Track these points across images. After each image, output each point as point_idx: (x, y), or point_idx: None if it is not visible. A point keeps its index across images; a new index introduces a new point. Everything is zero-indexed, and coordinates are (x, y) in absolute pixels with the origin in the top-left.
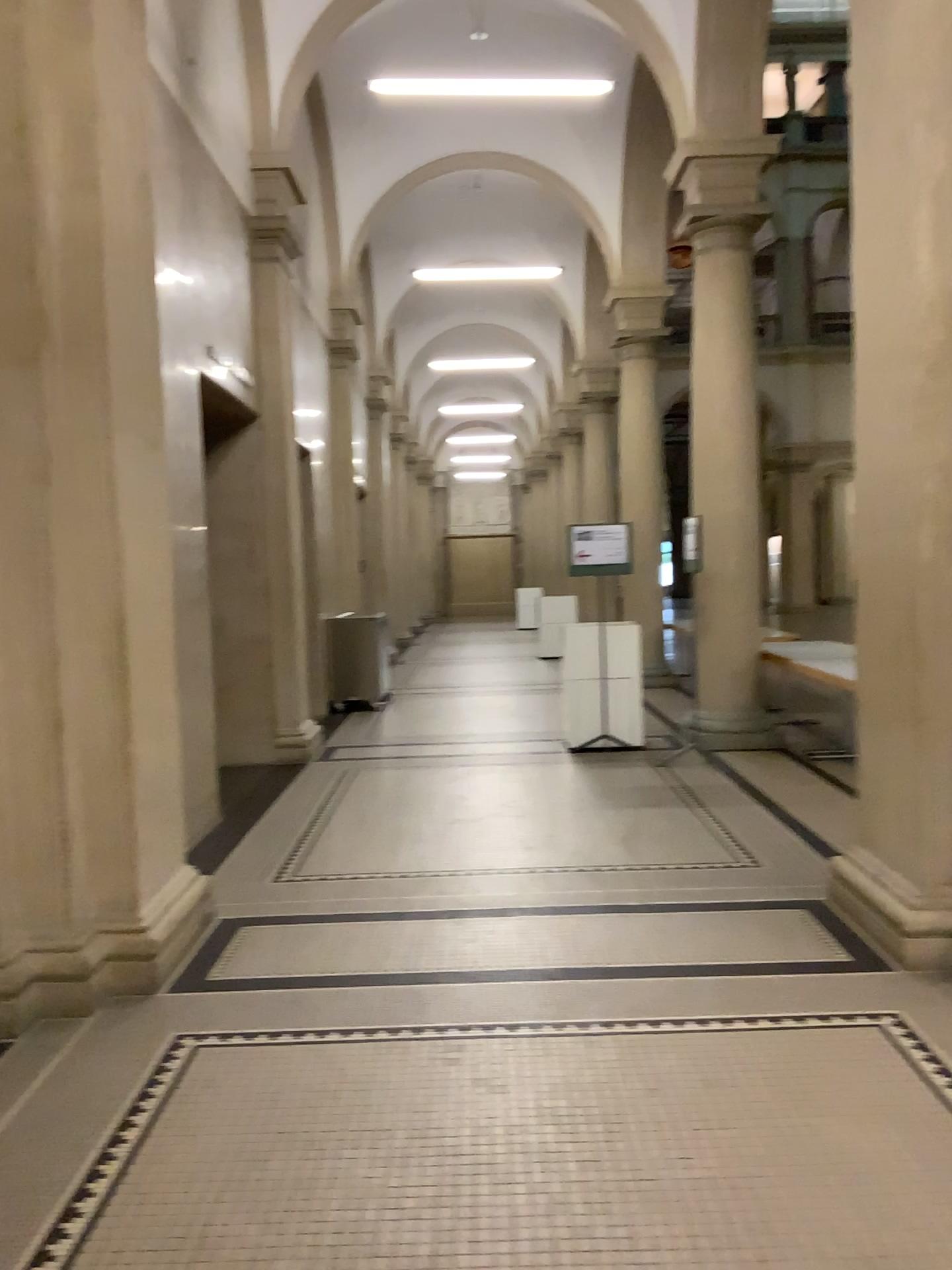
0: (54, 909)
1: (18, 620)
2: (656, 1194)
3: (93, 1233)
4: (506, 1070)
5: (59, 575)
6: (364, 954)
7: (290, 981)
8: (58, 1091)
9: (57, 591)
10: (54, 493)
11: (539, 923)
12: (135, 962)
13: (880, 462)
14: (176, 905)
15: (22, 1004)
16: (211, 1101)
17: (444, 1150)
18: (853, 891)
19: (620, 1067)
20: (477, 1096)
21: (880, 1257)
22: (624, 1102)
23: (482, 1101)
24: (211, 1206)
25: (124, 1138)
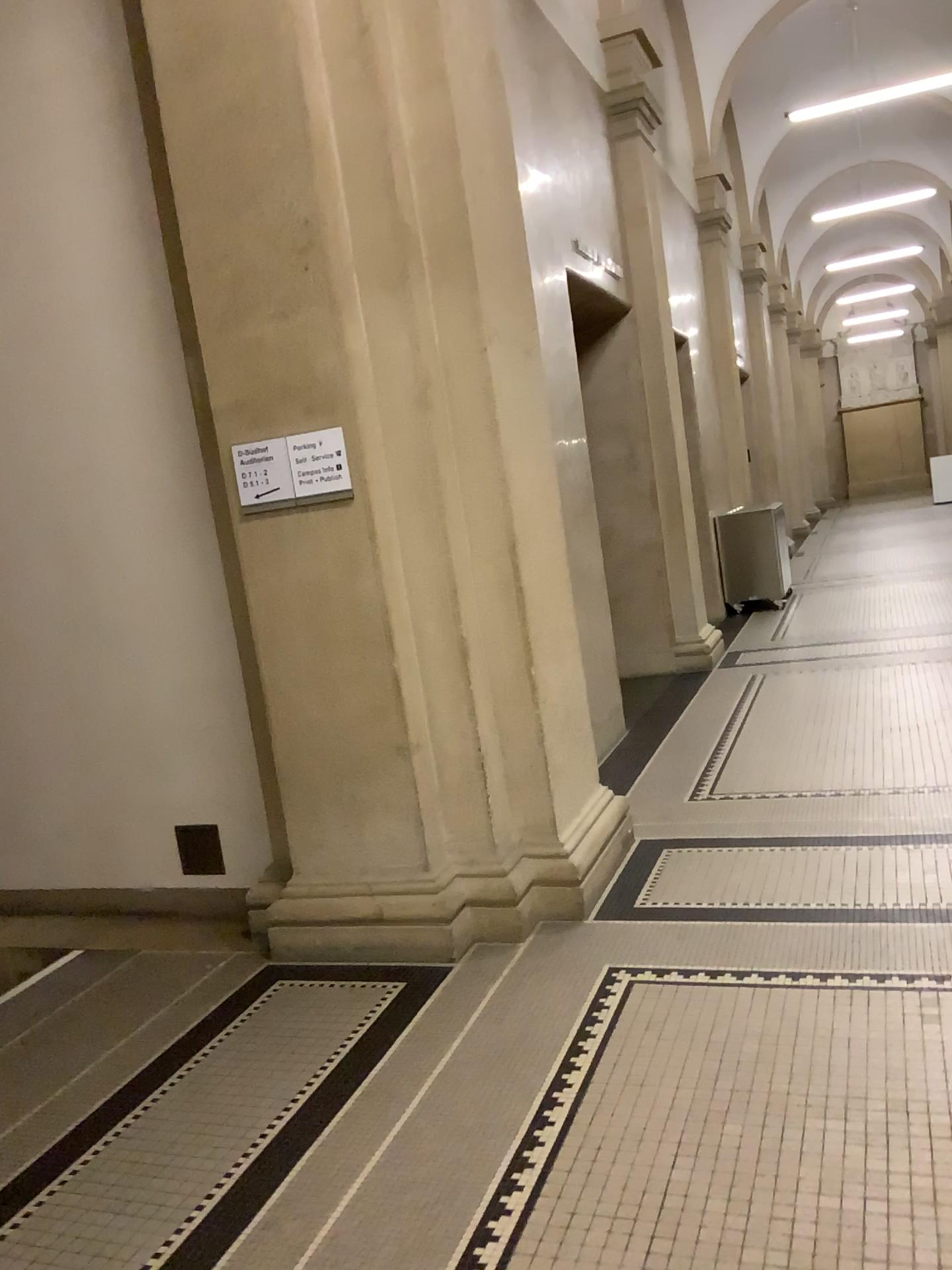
0: (478, 836)
1: (415, 550)
2: None
3: (546, 1187)
4: None
5: (450, 499)
6: (803, 883)
7: (723, 912)
8: (499, 1023)
9: (449, 516)
10: (436, 415)
11: None
12: (560, 889)
13: None
14: (596, 828)
15: (457, 929)
16: (653, 1047)
17: (933, 1132)
18: None
19: None
20: None
21: None
22: None
23: None
24: (666, 1172)
25: (568, 1081)
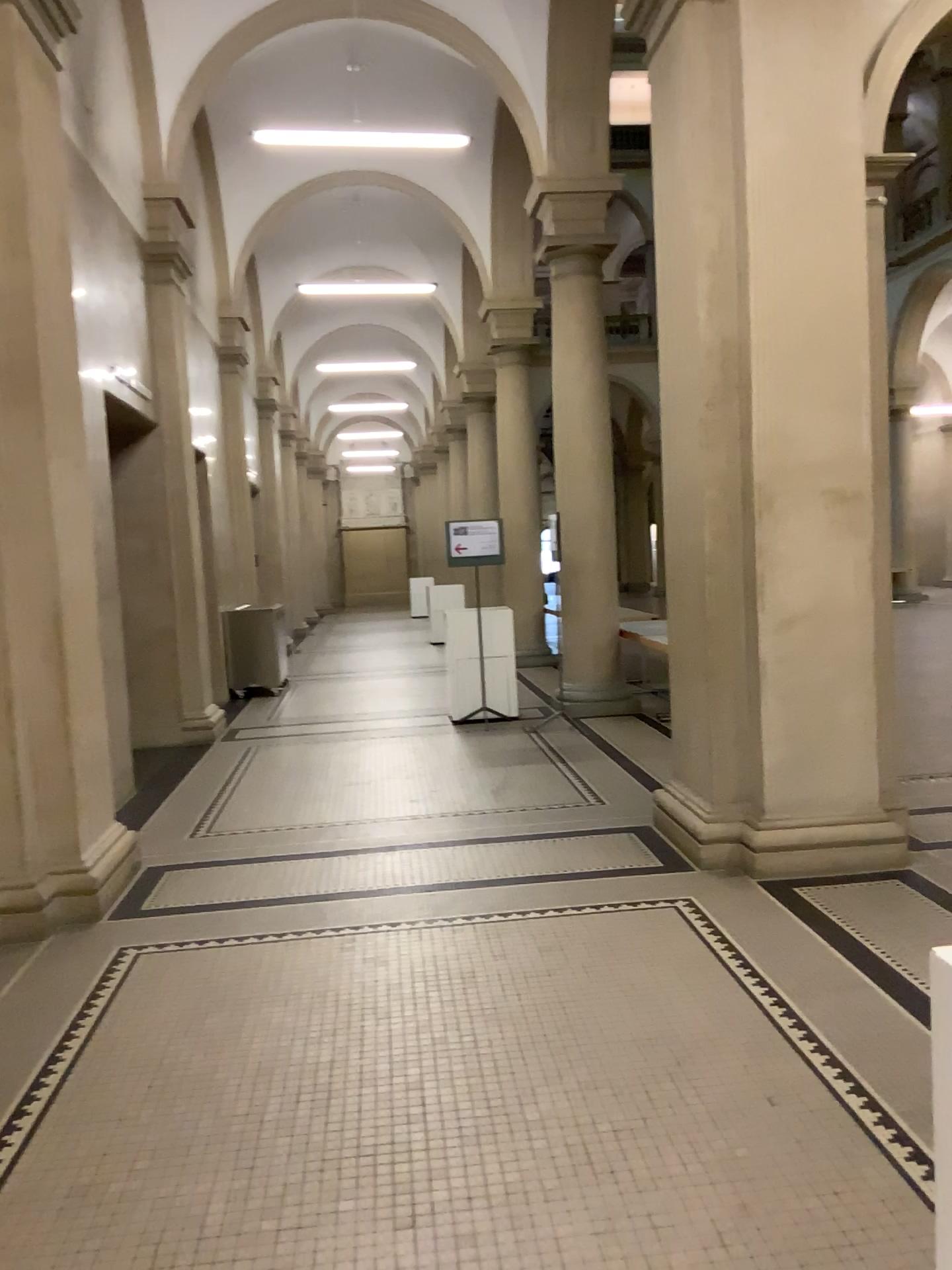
0: (11, 855)
1: None
2: (494, 1017)
3: (76, 1068)
4: (387, 953)
5: (7, 577)
6: (273, 884)
7: (212, 906)
8: (30, 988)
9: (6, 590)
10: (0, 509)
11: (418, 854)
12: (80, 897)
13: (677, 473)
14: (111, 852)
15: None
16: (156, 986)
17: (339, 1003)
18: (668, 815)
19: (475, 945)
20: (365, 970)
21: (645, 1040)
22: (476, 965)
23: (369, 972)
24: (164, 1047)
25: (90, 1012)
